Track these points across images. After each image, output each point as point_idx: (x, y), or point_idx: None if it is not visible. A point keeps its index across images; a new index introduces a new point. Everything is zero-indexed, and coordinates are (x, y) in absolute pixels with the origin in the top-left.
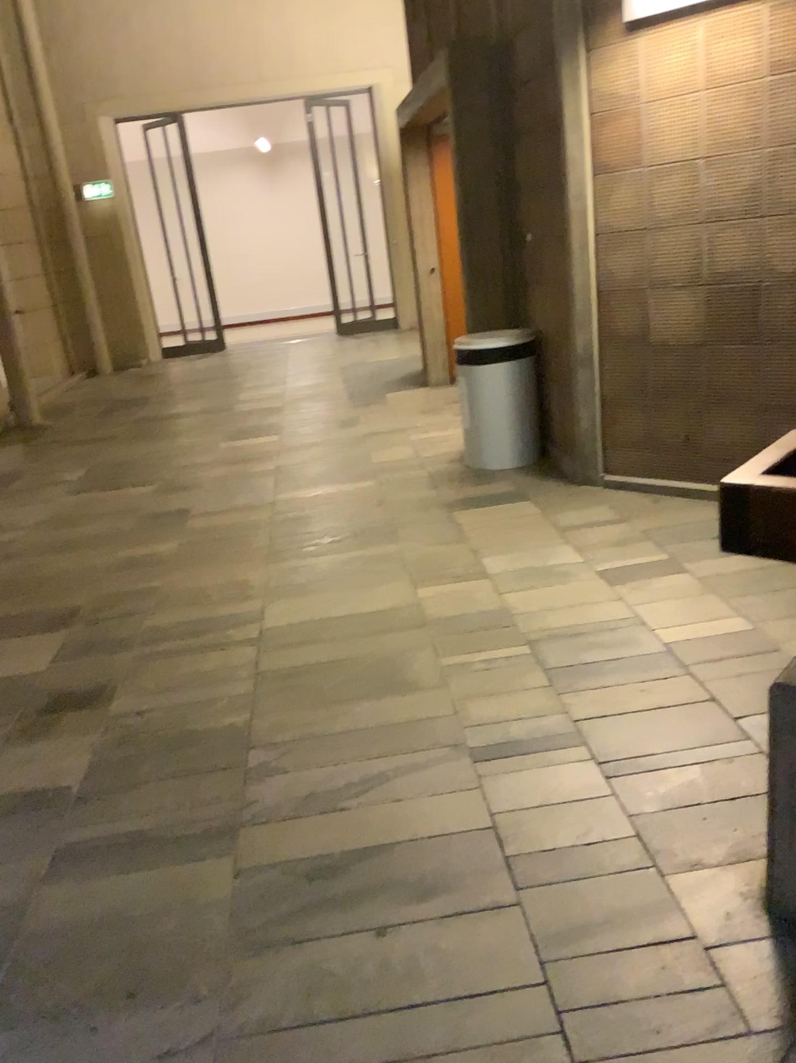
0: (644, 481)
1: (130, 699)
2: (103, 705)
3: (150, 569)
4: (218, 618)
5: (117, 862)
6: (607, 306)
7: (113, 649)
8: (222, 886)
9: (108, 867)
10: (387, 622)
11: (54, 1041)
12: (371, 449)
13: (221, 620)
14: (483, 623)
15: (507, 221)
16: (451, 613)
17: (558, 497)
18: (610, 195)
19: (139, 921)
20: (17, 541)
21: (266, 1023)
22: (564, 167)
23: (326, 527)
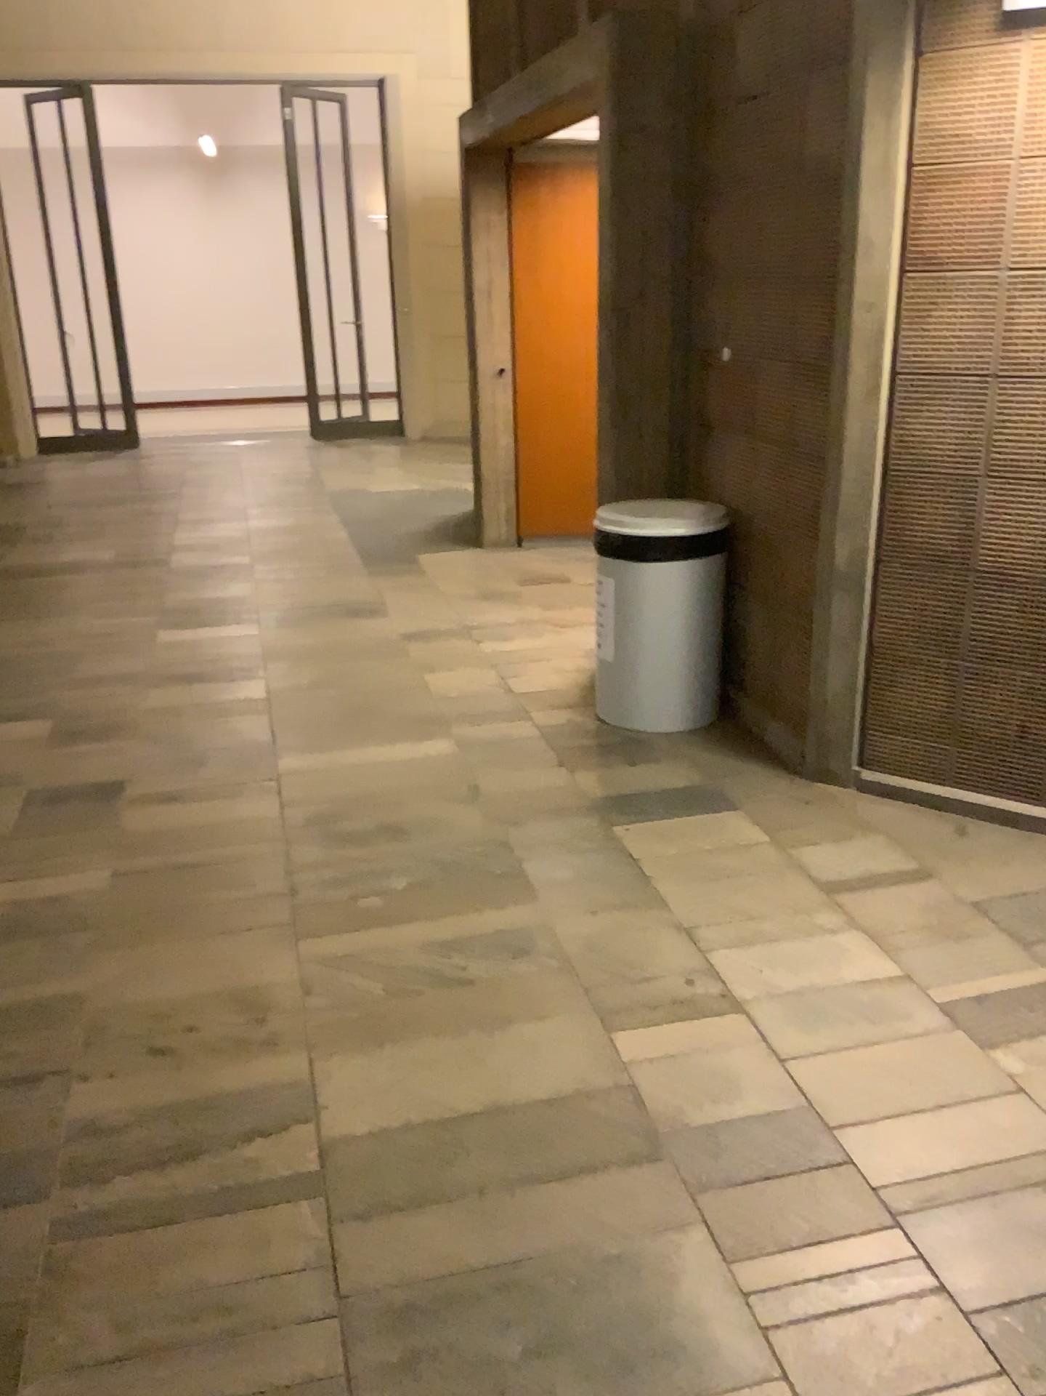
0: (933, 790)
1: (57, 1392)
2: None
3: (67, 950)
4: (225, 1102)
5: None
6: (901, 497)
7: (3, 1200)
8: None
9: None
10: (580, 1134)
11: None
12: (430, 675)
13: (234, 1112)
14: (781, 1155)
15: (682, 323)
16: (704, 1116)
17: (787, 808)
18: (933, 310)
19: None
20: None
21: None
22: (845, 252)
23: (394, 856)
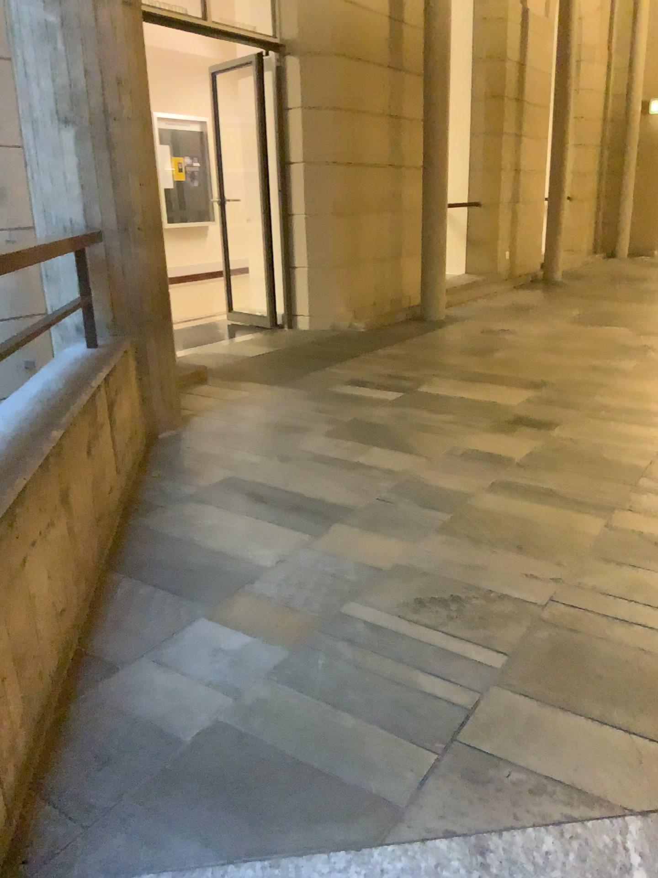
0: None
1: (569, 432)
2: (550, 430)
3: (609, 372)
4: (650, 409)
5: (532, 498)
6: None
7: (566, 405)
8: (594, 529)
9: (525, 498)
10: None
11: (472, 549)
12: None
13: (652, 411)
14: None
15: None
16: None
17: None
18: None
19: (536, 524)
20: (521, 339)
21: (597, 589)
22: None
23: None
